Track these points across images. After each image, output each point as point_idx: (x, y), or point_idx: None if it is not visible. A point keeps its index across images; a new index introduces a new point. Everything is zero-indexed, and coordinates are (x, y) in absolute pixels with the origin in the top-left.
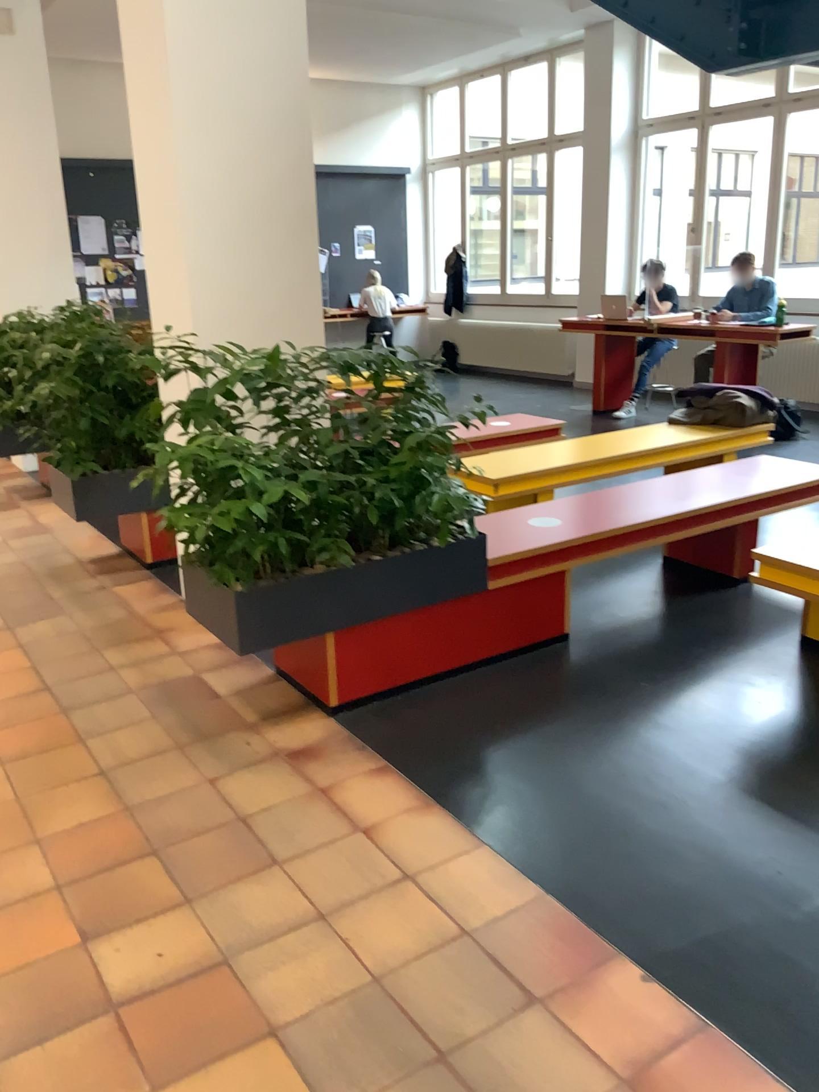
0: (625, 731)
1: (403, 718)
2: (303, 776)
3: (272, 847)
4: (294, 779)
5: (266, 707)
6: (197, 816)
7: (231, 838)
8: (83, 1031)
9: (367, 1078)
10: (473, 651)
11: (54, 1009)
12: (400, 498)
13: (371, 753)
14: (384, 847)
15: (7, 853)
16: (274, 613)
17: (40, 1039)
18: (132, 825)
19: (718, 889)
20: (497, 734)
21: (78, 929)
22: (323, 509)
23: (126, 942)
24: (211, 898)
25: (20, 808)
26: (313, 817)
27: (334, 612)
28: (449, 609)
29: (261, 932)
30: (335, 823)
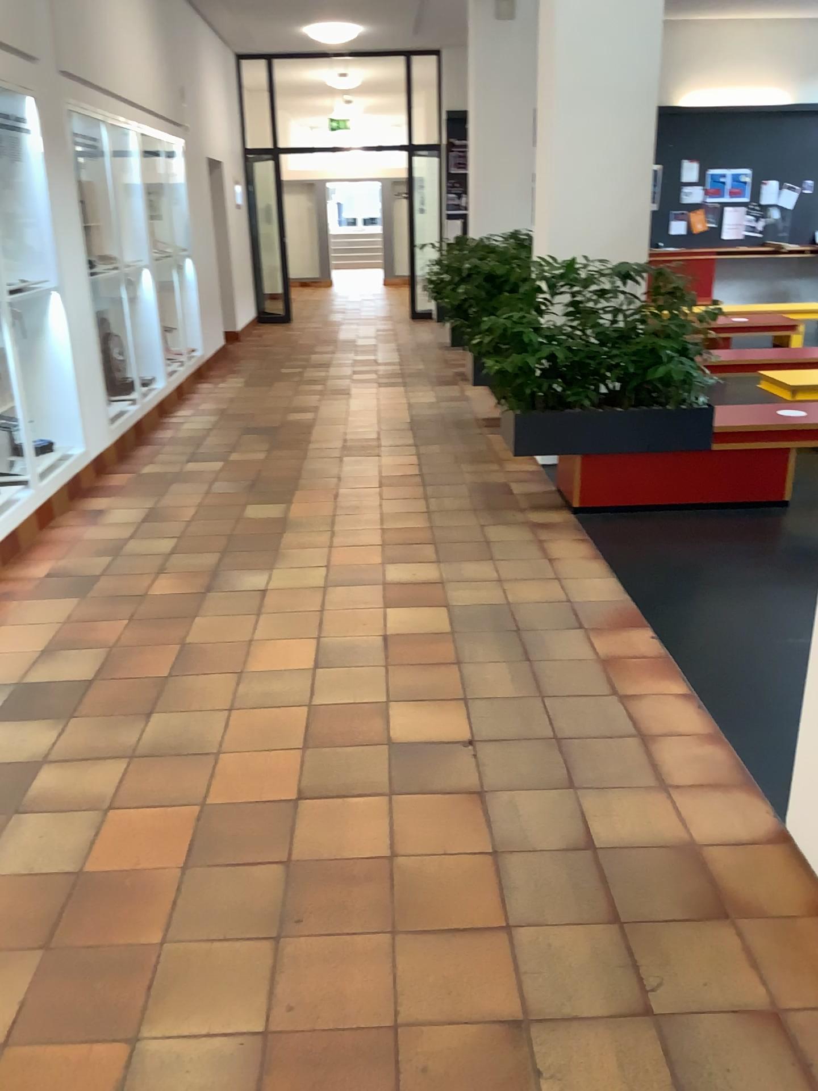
0: (767, 552)
1: (619, 520)
2: (534, 531)
3: (494, 551)
4: (528, 531)
5: (536, 499)
6: (464, 533)
7: (475, 544)
8: (367, 584)
9: (478, 625)
10: (695, 494)
11: (358, 576)
12: (639, 367)
13: (583, 530)
14: (554, 563)
15: (365, 527)
16: (541, 432)
17: (349, 583)
18: (428, 530)
19: (738, 618)
20: (673, 537)
21: (382, 556)
22: (586, 369)
23: (401, 565)
24: (449, 560)
25: (379, 514)
26: (526, 546)
27: (584, 440)
28: (676, 457)
29: (464, 575)
30: (536, 551)
